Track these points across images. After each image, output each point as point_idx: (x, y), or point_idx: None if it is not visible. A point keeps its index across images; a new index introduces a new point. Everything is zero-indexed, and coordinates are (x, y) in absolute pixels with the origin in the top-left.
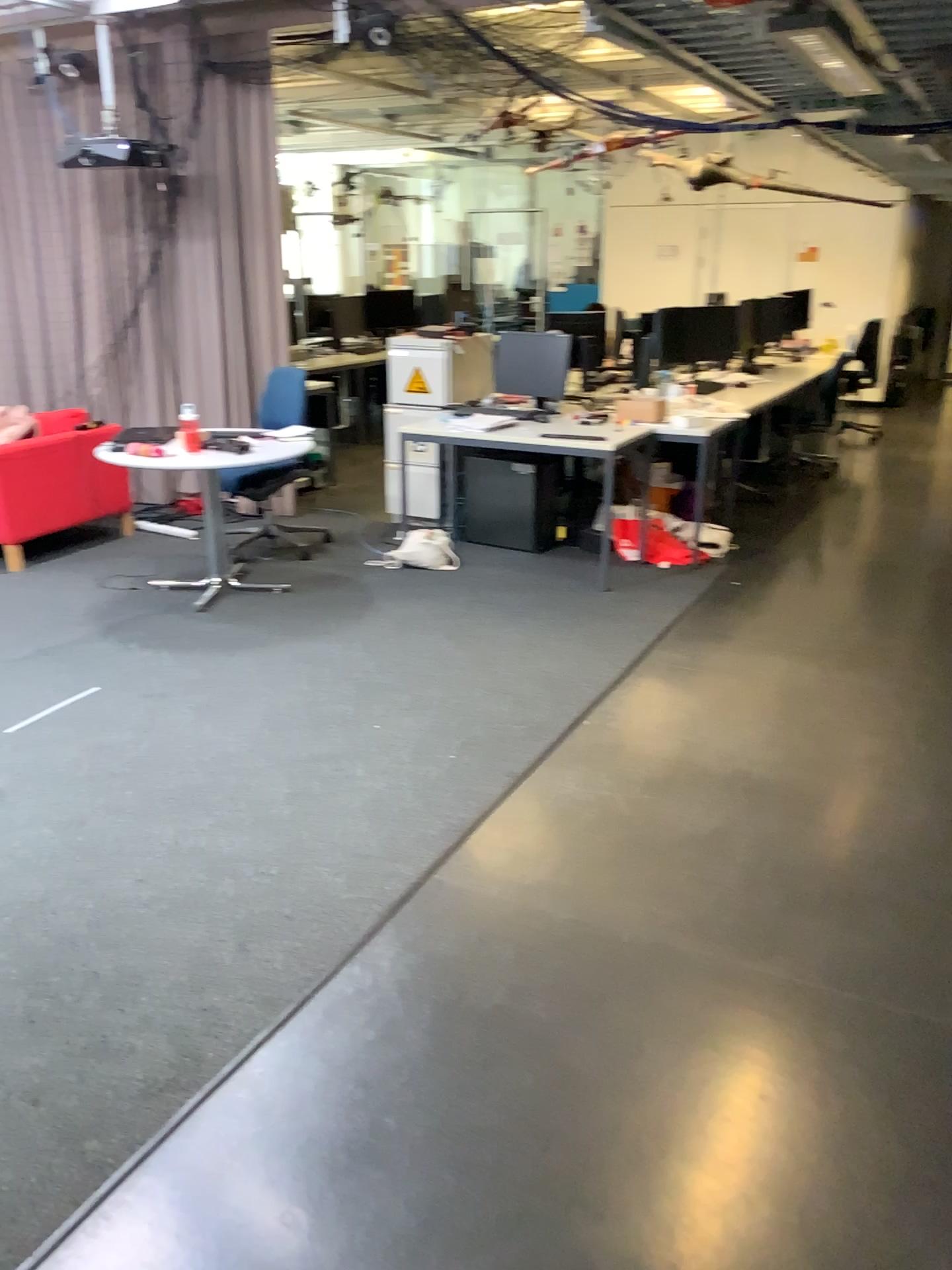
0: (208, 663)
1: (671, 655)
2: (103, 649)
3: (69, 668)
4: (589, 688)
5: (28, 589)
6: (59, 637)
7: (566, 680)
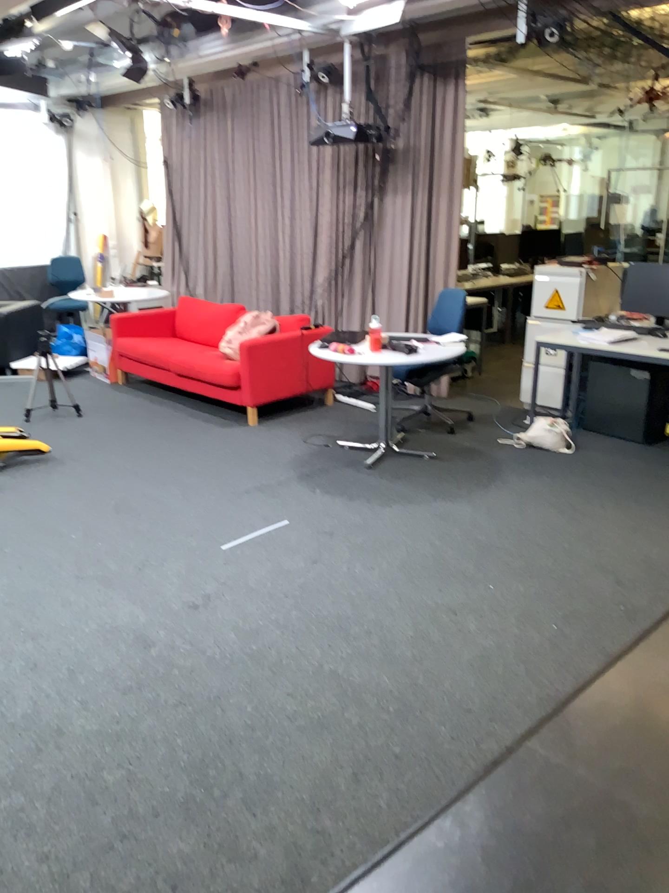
0: (370, 513)
1: None
2: (298, 493)
3: (272, 504)
4: None
5: (257, 440)
6: (270, 479)
7: (666, 569)
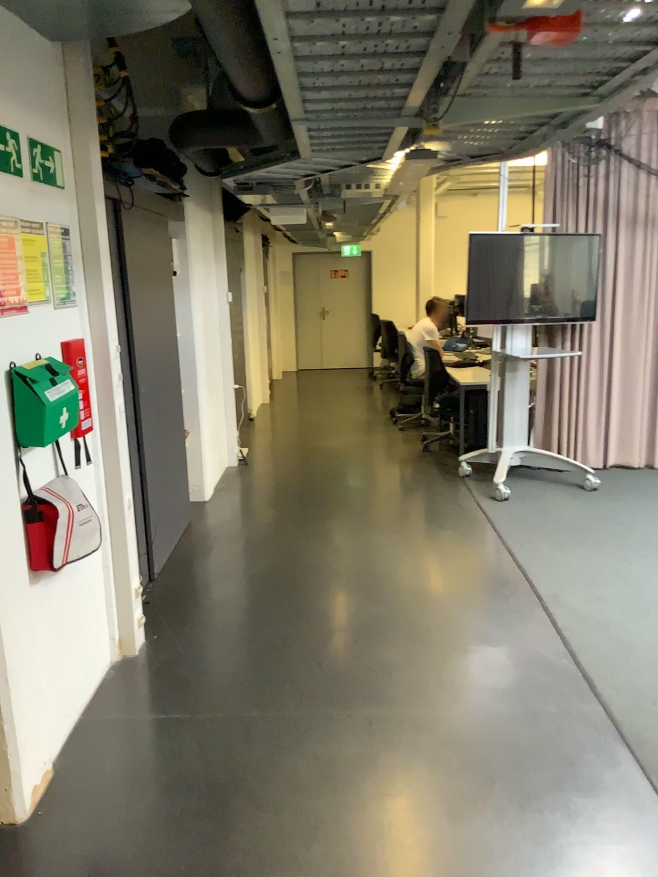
0: None
1: None
2: None
3: None
4: None
5: None
6: None
7: None
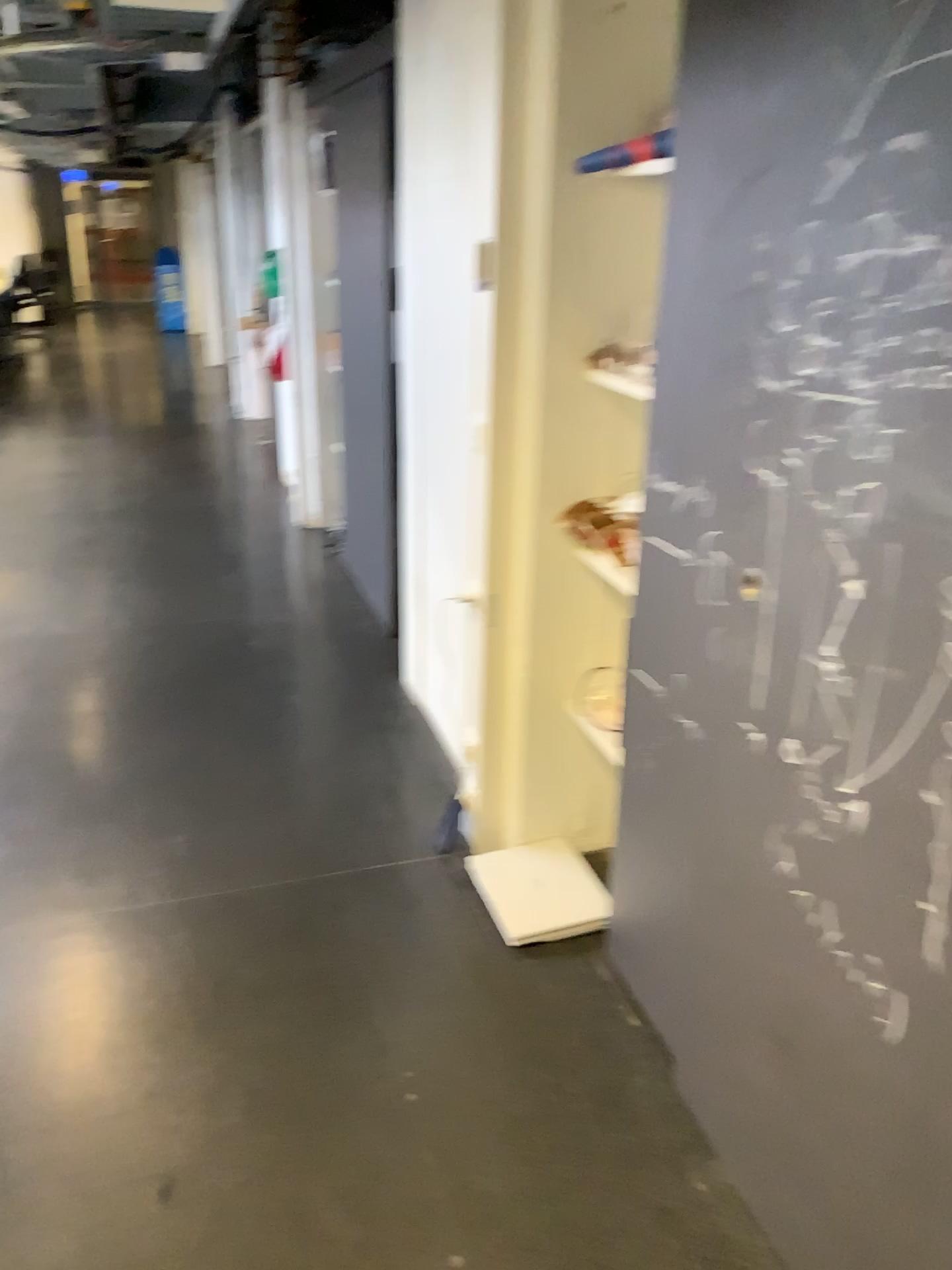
0: None
1: None
2: None
3: None
4: None
5: None
6: None
7: None
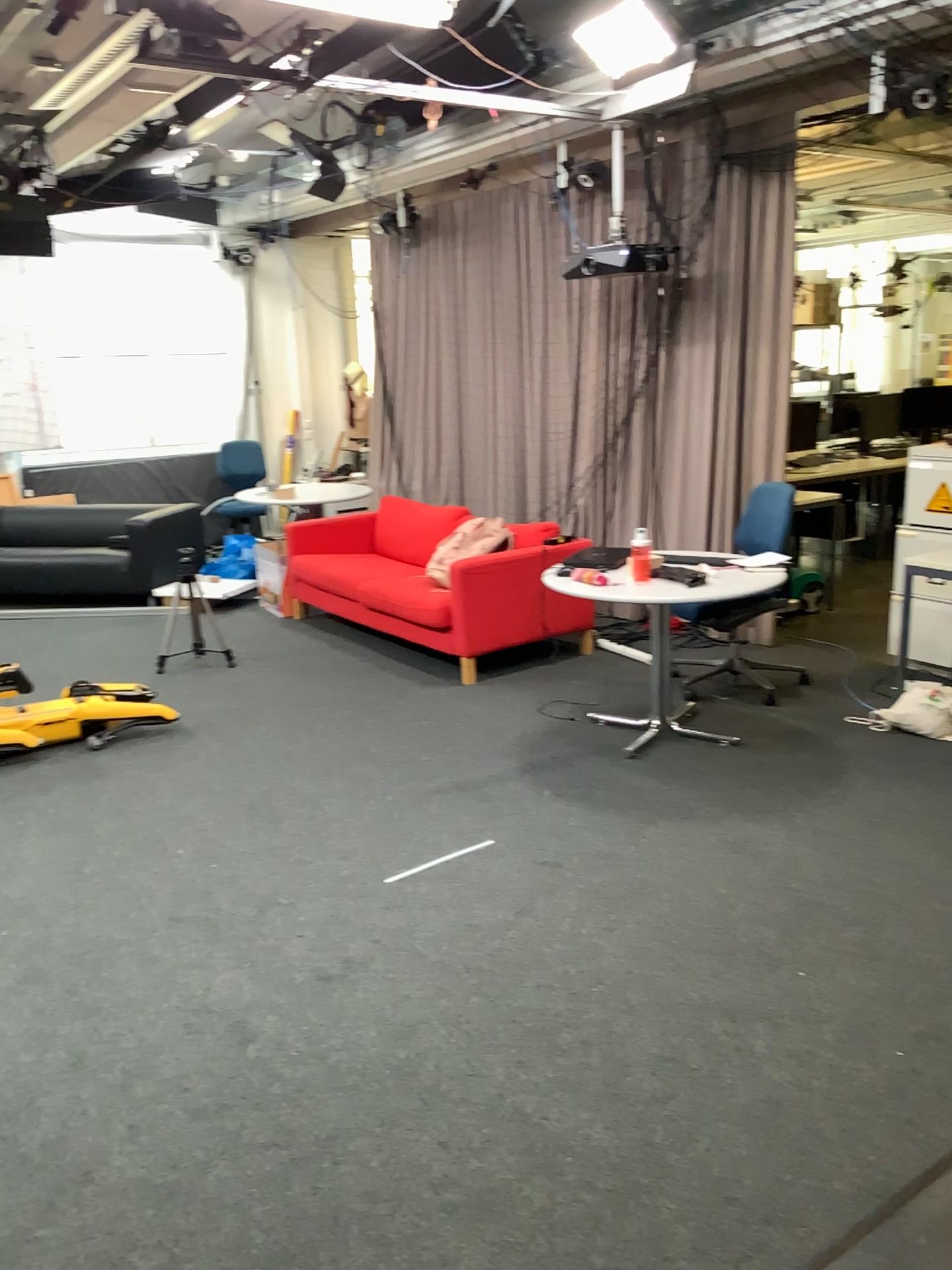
0: (623, 833)
1: None
2: (516, 795)
3: (476, 812)
4: None
5: (471, 708)
6: (479, 771)
7: None
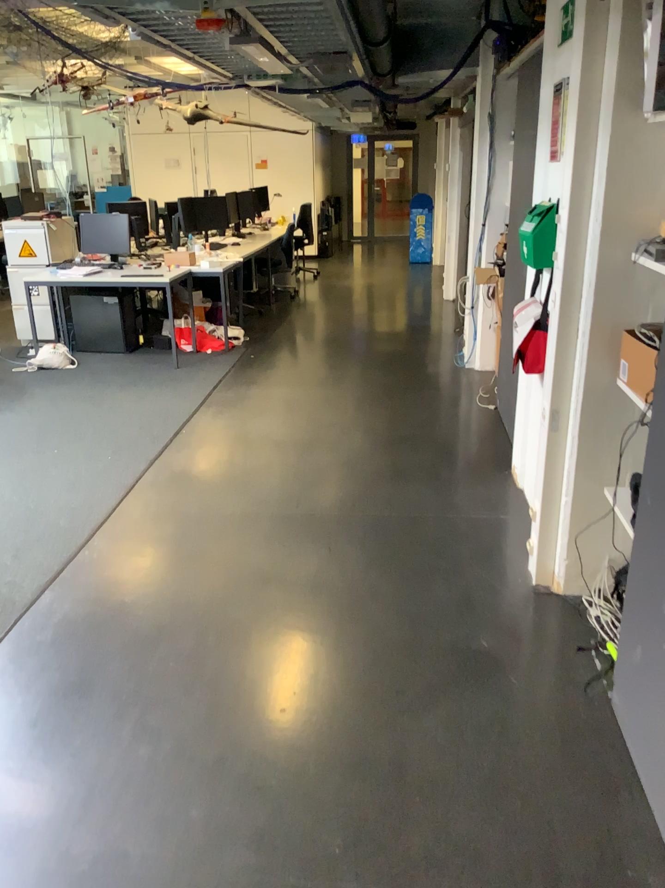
0: None
1: (221, 393)
2: None
3: None
4: (178, 414)
5: None
6: None
7: (165, 412)
